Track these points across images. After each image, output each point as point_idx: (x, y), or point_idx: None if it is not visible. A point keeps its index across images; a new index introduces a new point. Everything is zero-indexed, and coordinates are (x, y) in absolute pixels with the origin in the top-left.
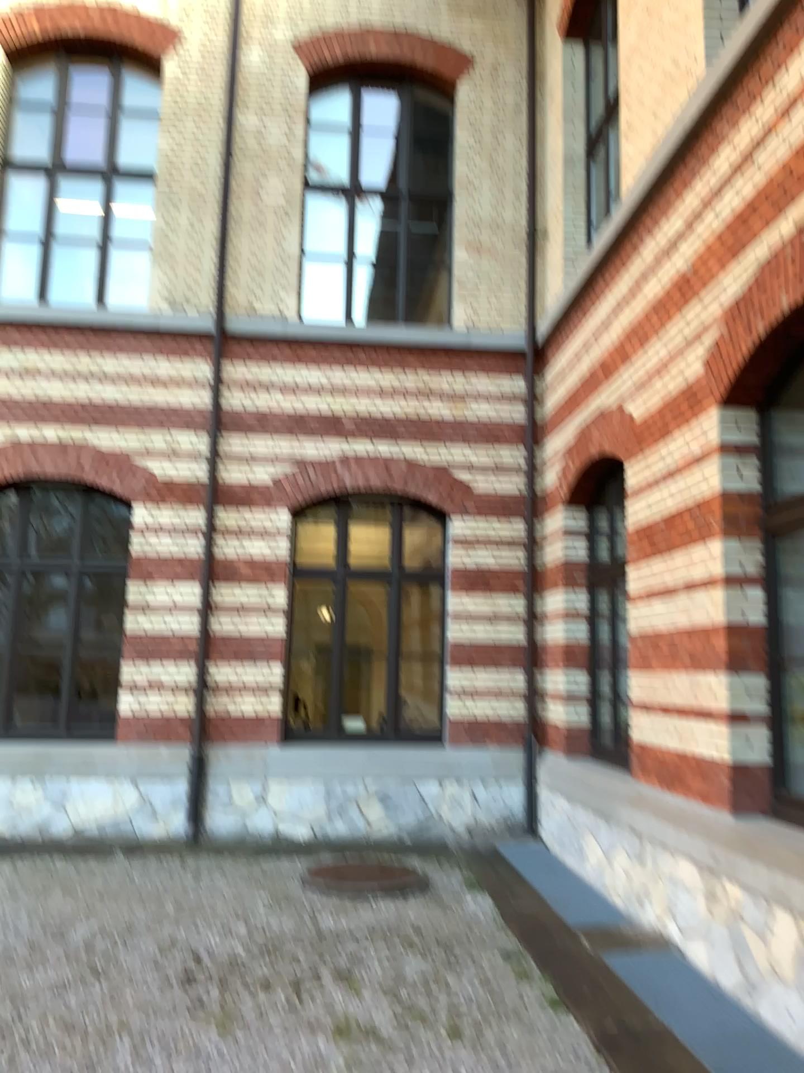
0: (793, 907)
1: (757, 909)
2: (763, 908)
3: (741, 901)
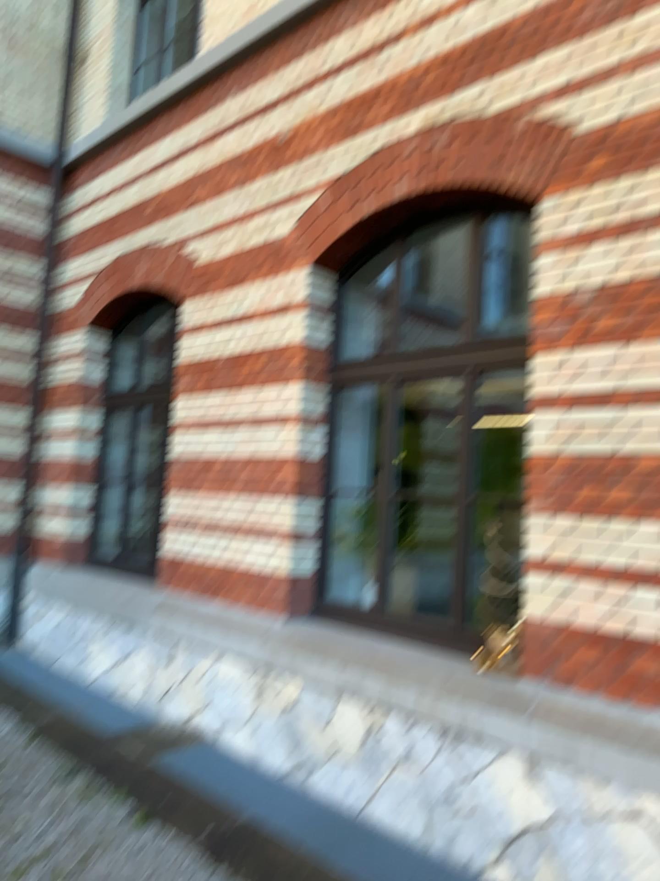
0: (350, 696)
1: (315, 700)
2: (323, 699)
3: (301, 695)
